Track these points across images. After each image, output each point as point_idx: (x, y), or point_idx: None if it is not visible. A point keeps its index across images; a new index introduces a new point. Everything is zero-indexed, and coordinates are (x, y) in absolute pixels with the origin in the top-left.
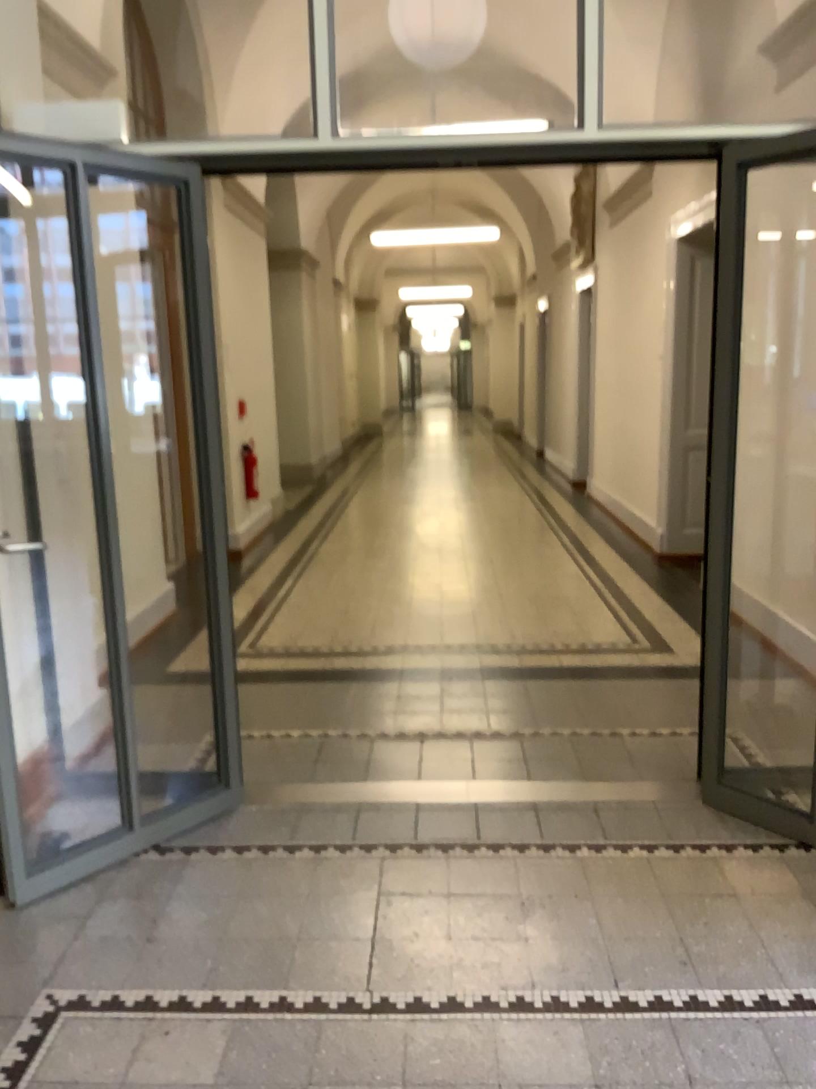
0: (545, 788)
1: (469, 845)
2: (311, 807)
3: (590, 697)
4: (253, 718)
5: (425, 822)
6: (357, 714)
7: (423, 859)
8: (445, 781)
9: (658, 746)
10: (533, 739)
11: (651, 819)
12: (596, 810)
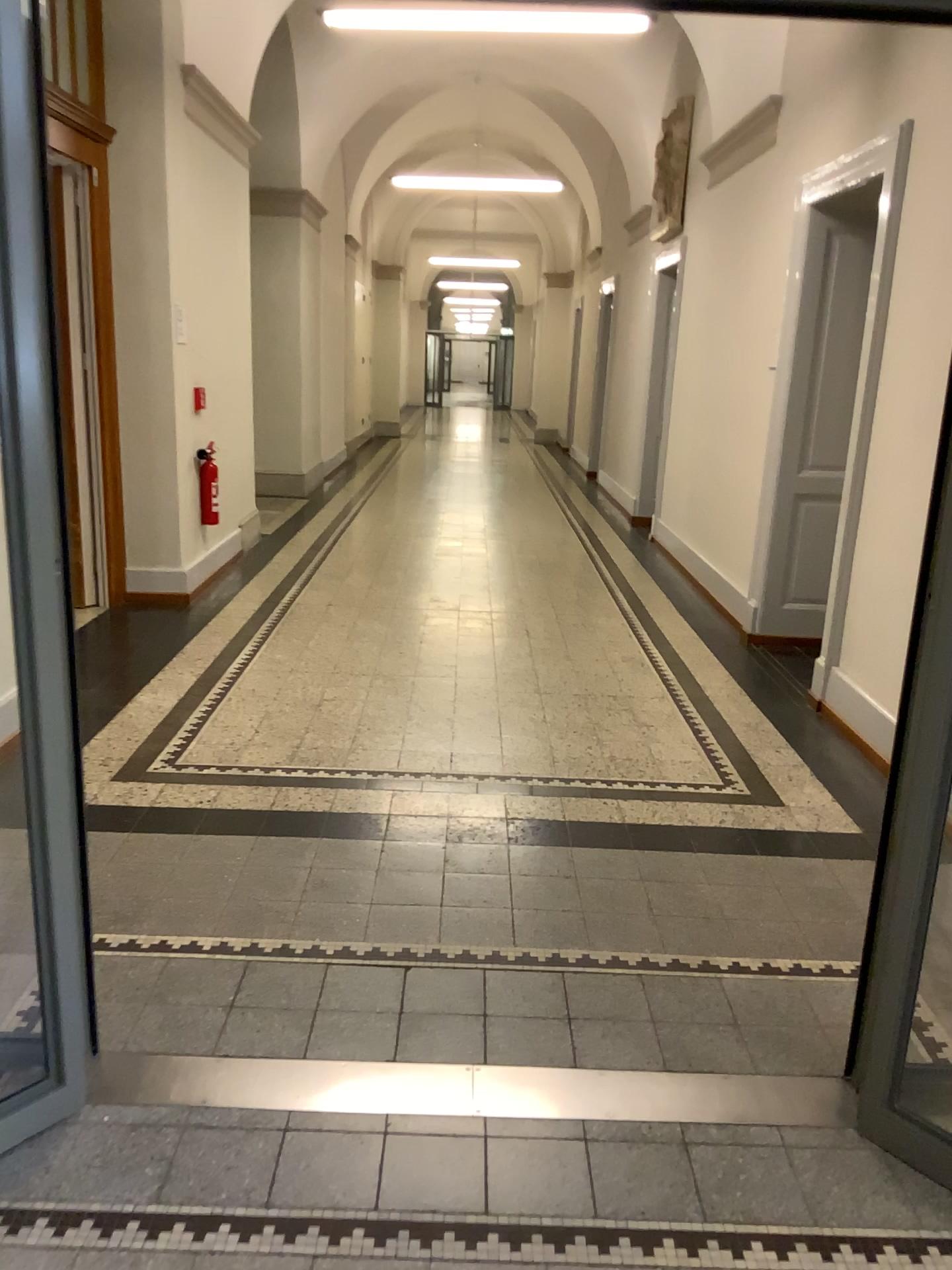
0: (602, 1083)
1: (470, 1223)
2: (209, 1110)
3: (666, 884)
4: (150, 898)
5: (398, 1161)
6: (312, 899)
7: (385, 1263)
8: (438, 1058)
9: (777, 996)
10: (581, 968)
11: (777, 1168)
12: (685, 1143)
